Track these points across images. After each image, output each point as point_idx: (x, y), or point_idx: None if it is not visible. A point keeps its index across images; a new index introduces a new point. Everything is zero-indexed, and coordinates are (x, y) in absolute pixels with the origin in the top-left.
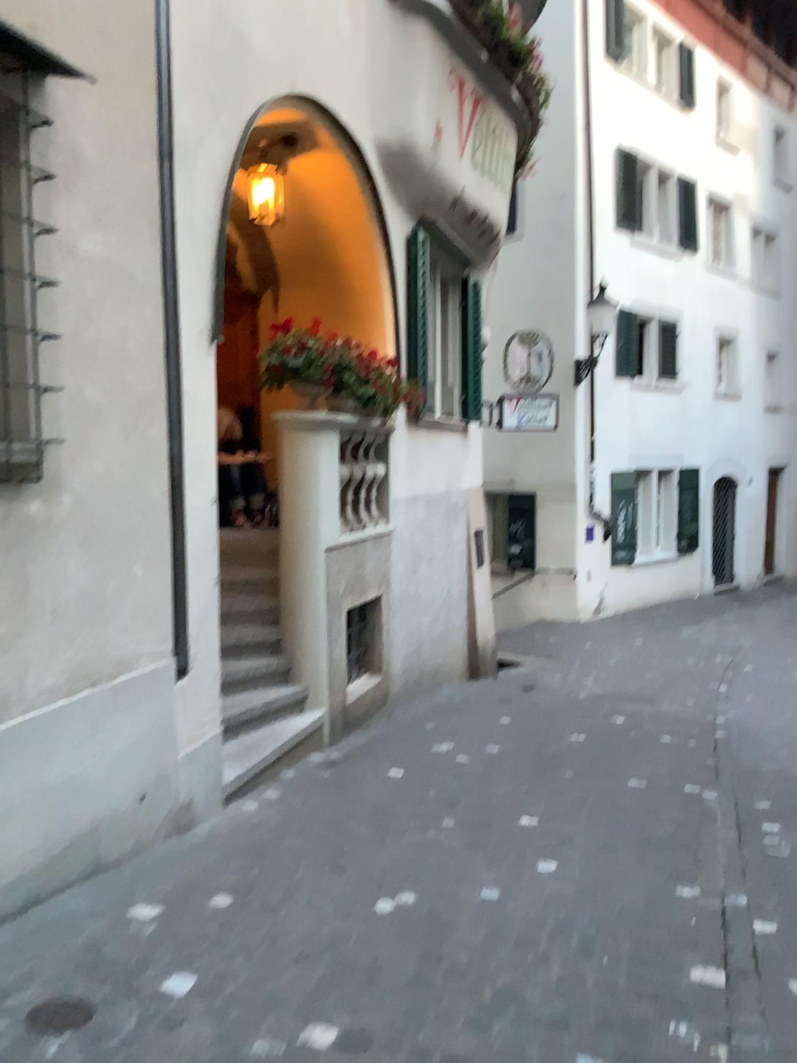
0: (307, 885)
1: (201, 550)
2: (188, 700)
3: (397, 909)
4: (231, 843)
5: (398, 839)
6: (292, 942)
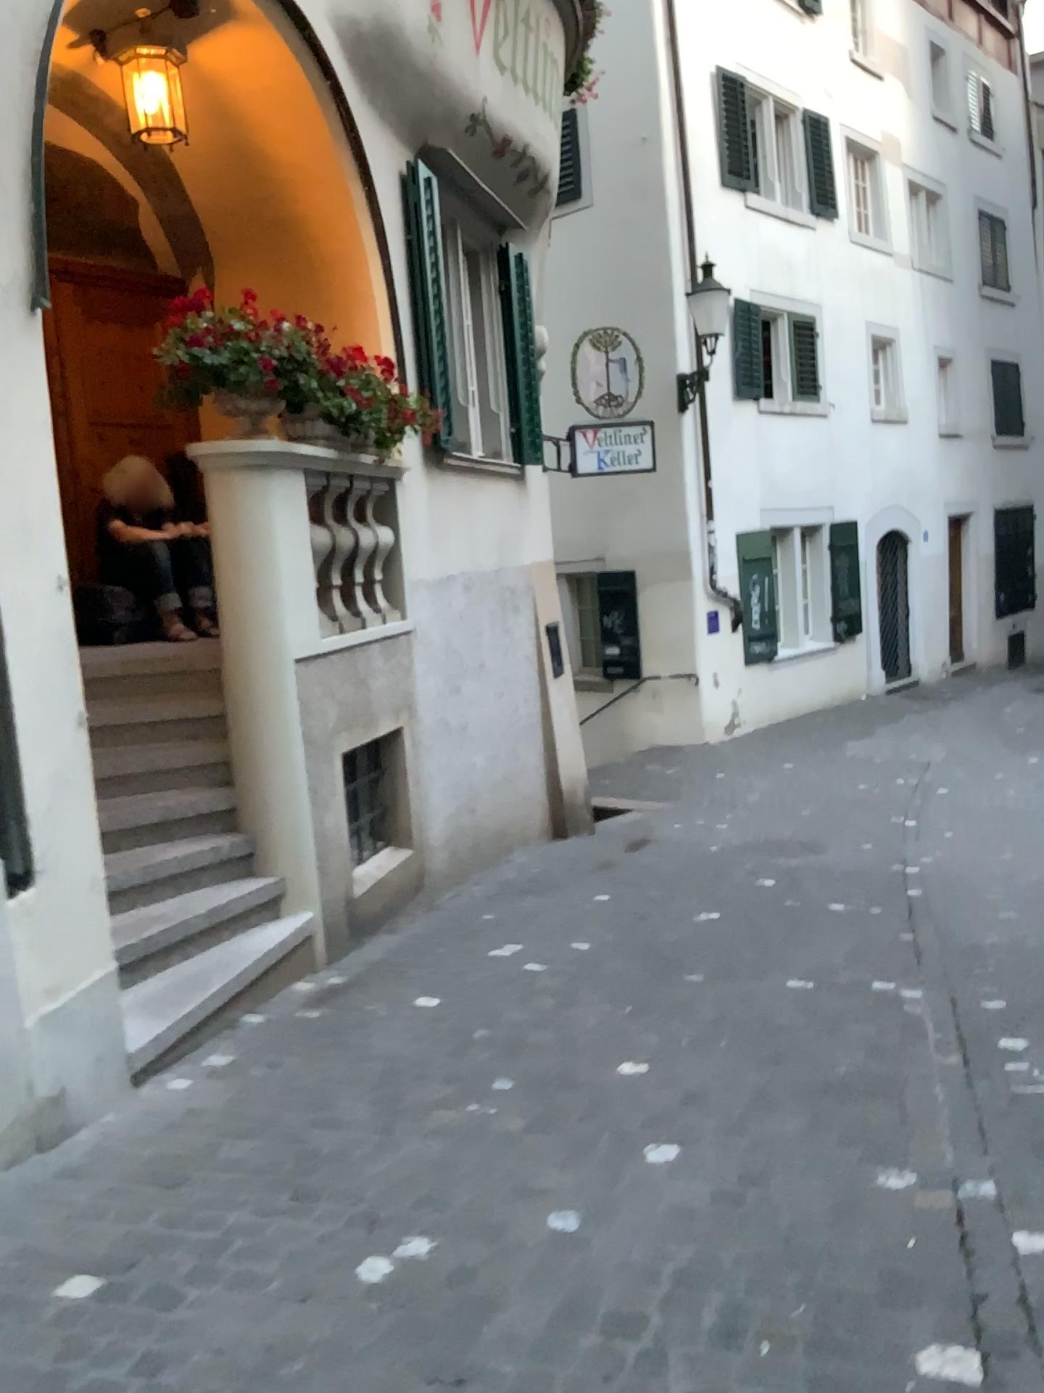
0: (241, 1240)
1: (41, 670)
2: (39, 926)
3: (395, 1274)
4: (124, 1164)
5: (411, 1129)
6: (184, 1379)
